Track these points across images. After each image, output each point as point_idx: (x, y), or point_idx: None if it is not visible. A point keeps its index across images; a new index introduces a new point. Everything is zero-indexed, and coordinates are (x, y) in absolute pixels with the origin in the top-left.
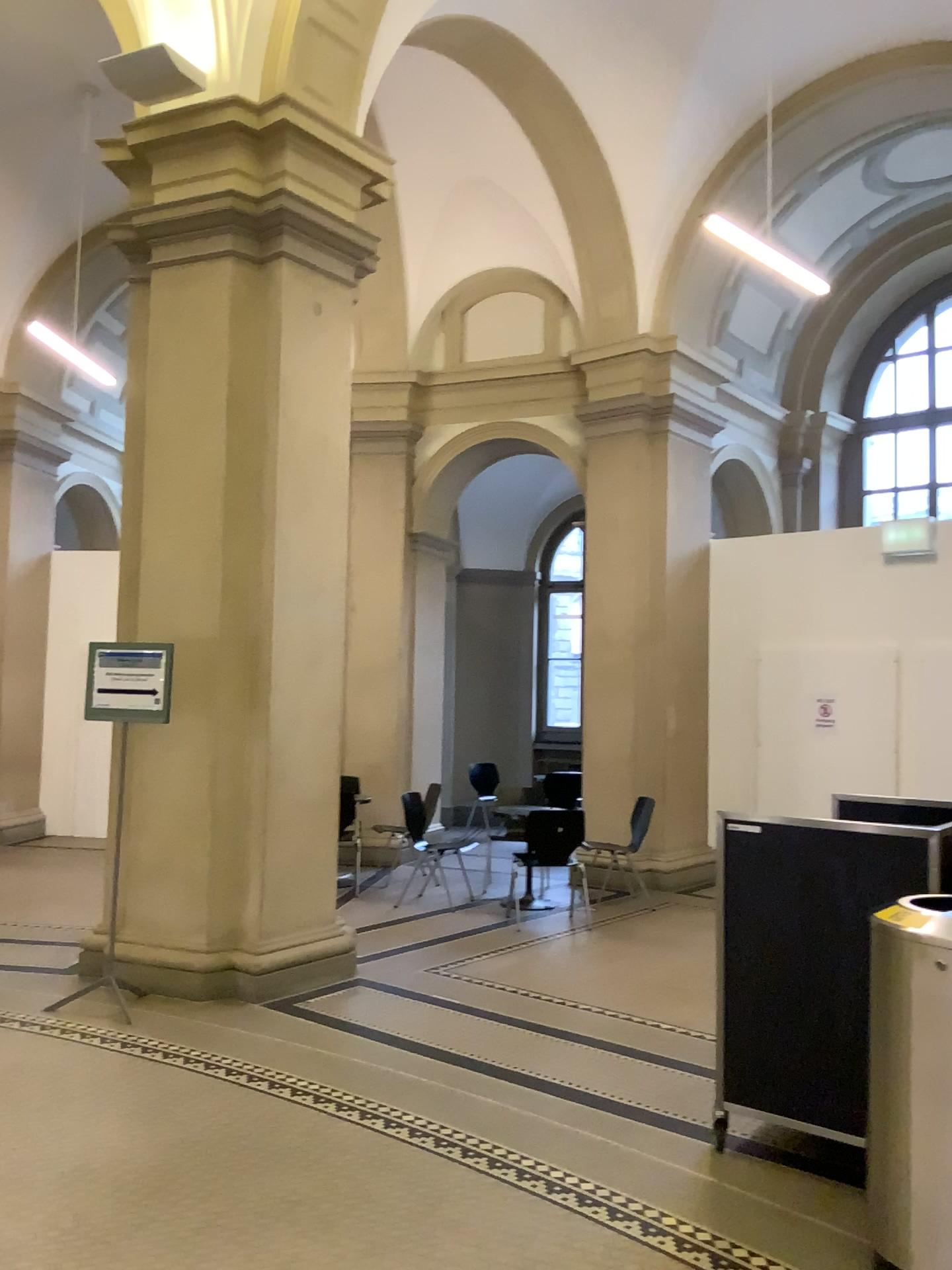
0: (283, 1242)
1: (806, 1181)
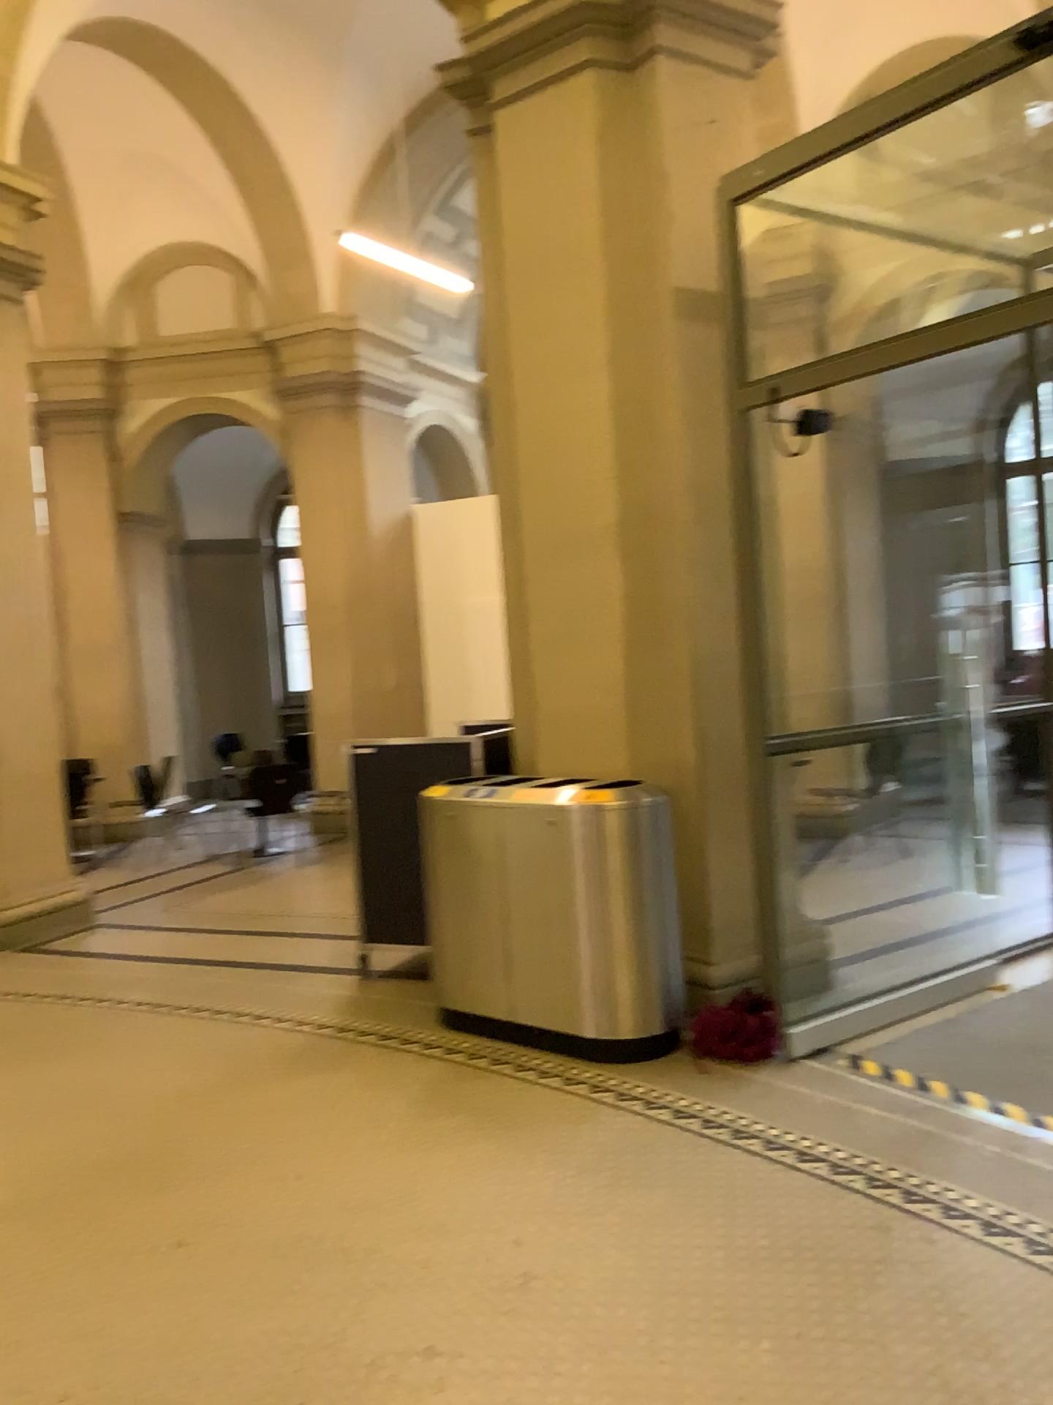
0: (33, 1063)
1: (414, 981)
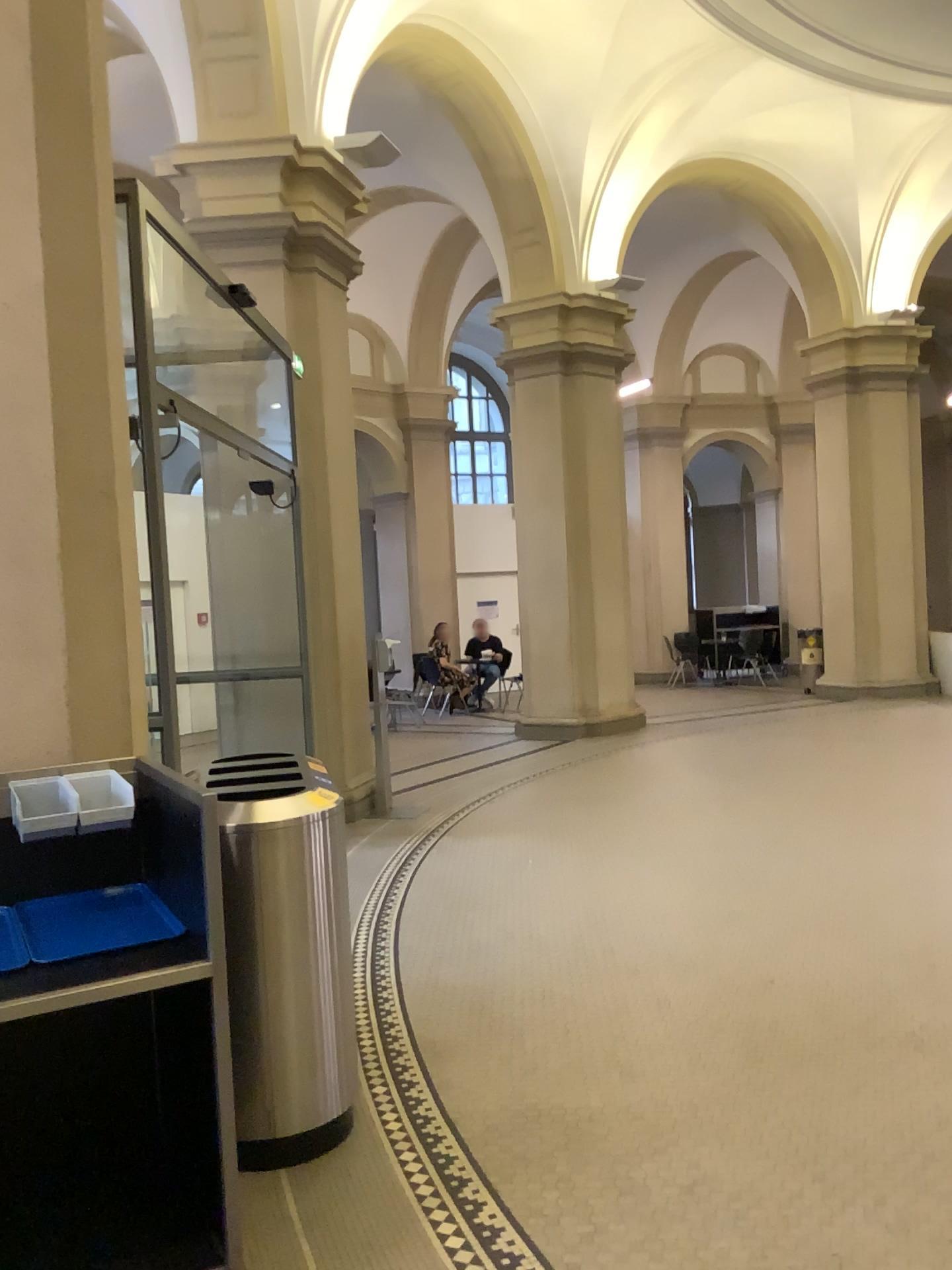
0: None
1: None
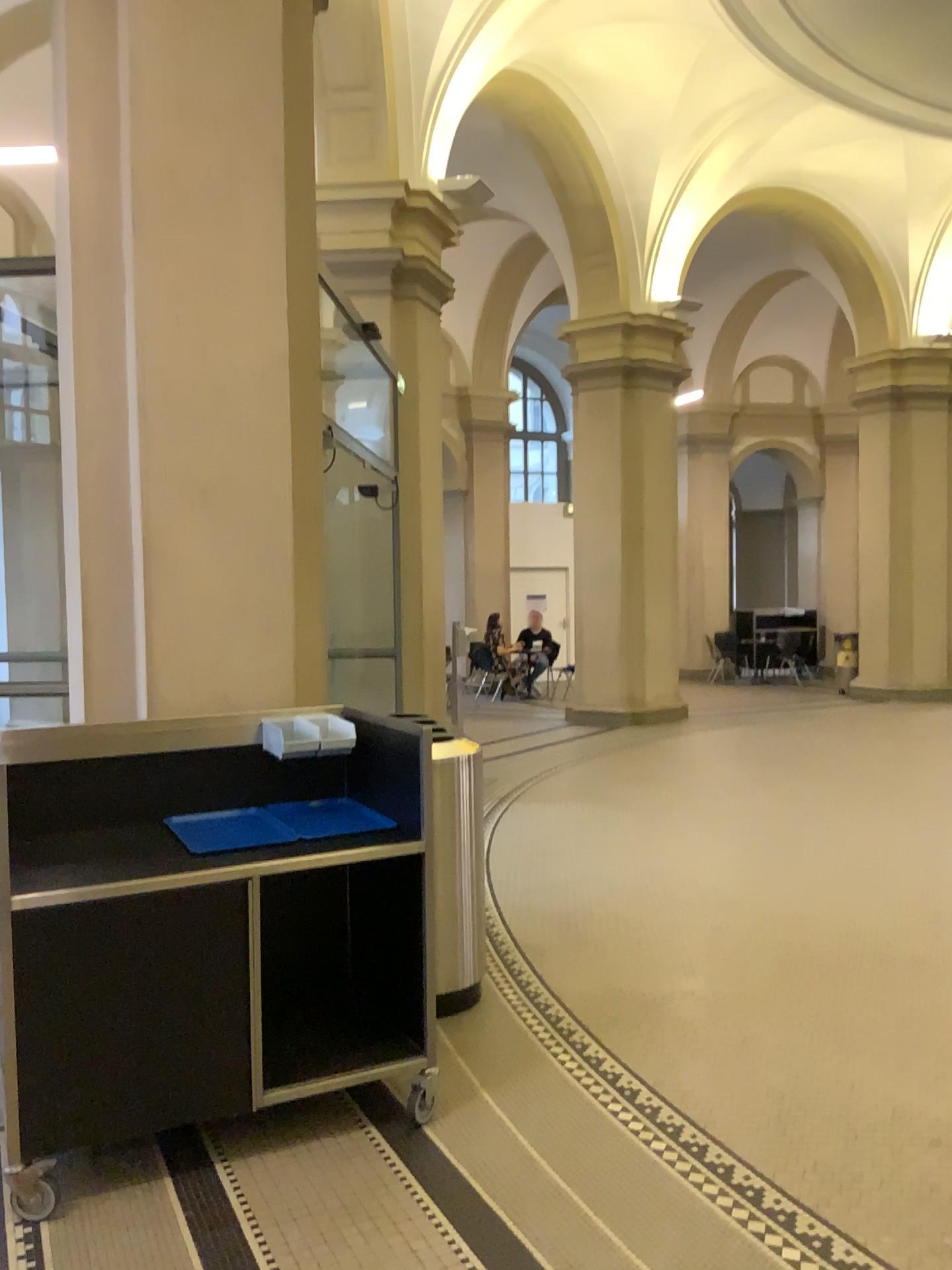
0: (938, 1100)
1: None
